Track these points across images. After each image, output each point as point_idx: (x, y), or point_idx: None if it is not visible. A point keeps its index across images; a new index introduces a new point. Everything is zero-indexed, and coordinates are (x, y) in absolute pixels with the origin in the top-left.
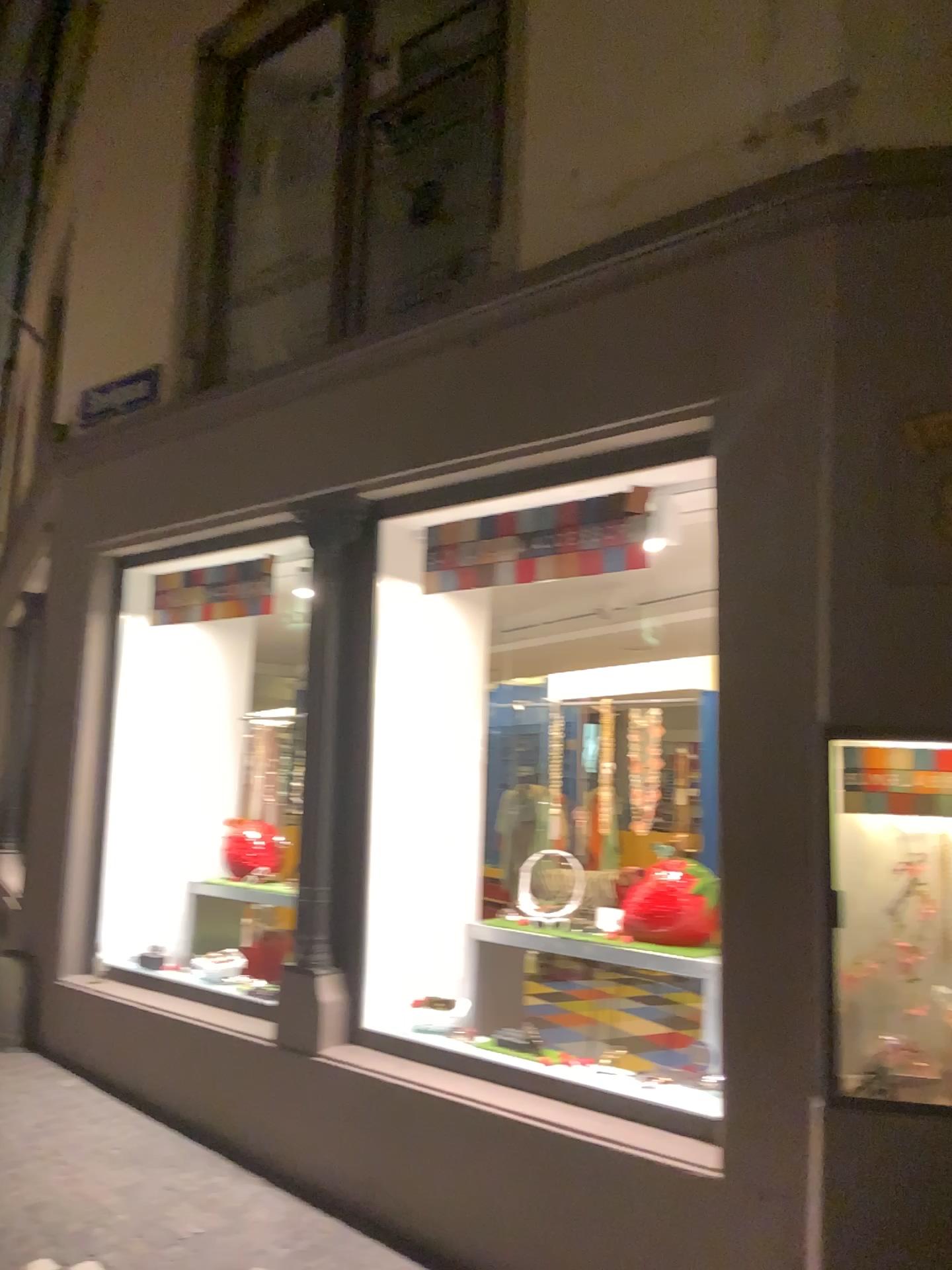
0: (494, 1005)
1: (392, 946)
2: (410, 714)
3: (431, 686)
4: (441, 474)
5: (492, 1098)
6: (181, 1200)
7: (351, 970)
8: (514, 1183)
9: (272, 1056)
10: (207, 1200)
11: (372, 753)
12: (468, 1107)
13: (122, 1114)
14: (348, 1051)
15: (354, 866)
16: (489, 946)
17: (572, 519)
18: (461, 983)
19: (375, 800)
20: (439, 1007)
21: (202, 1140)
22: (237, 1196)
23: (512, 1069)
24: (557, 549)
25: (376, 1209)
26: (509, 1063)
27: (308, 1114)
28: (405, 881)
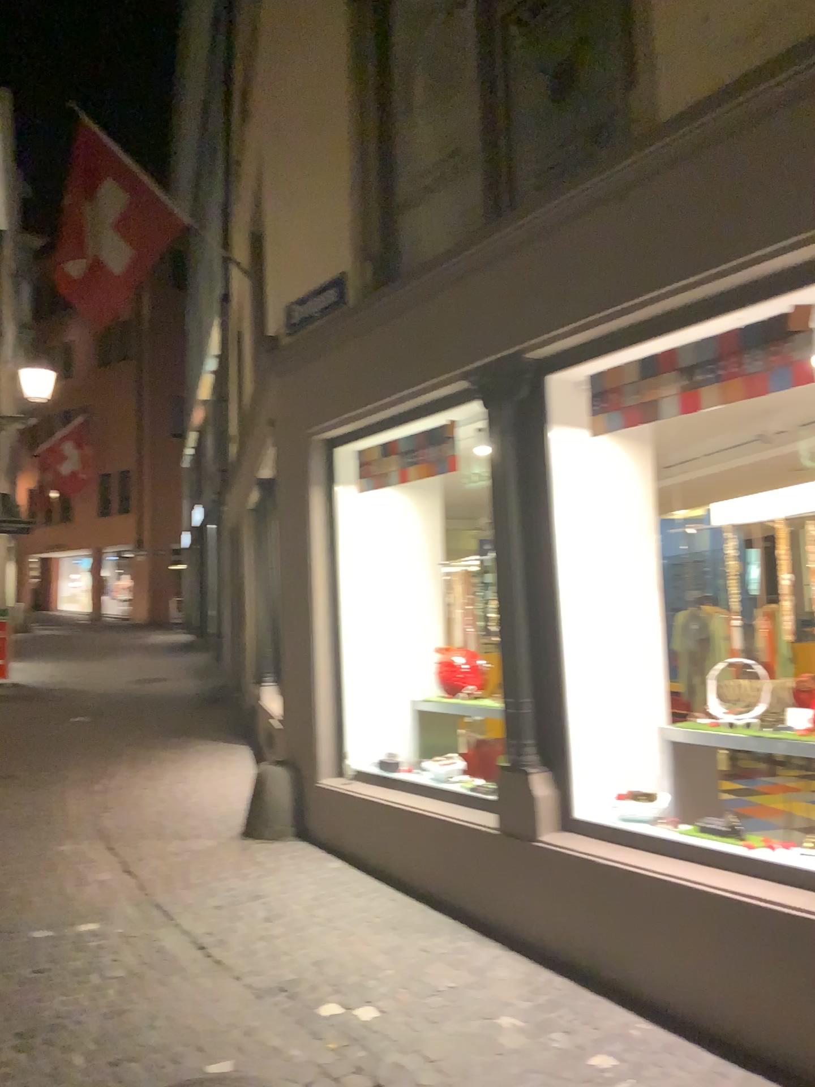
0: (691, 796)
1: (593, 748)
2: (590, 546)
3: (605, 520)
4: (599, 328)
5: (700, 876)
6: (438, 958)
7: (560, 768)
8: (728, 950)
9: (499, 841)
10: (459, 958)
11: (559, 582)
12: (679, 884)
13: (382, 889)
14: (564, 837)
15: (553, 680)
16: (681, 744)
17: (728, 351)
18: (657, 778)
19: (566, 623)
20: (640, 799)
21: (448, 910)
22: (483, 956)
23: (715, 850)
24: (716, 381)
25: (603, 969)
26: (712, 845)
27: (535, 889)
28: (599, 691)
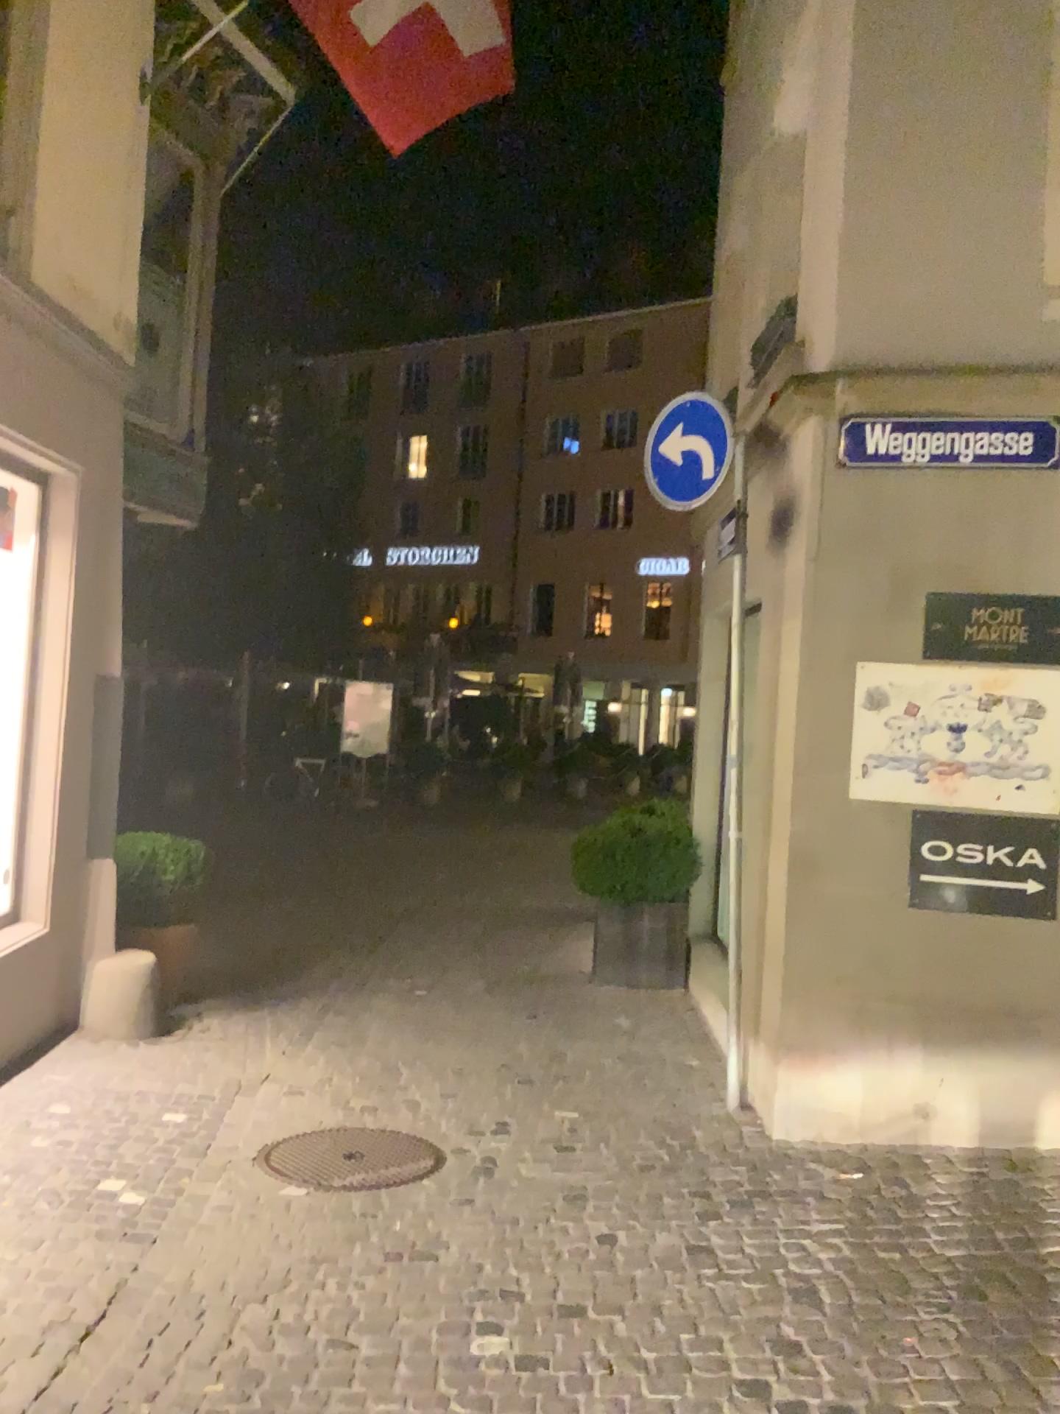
0: None
1: None
2: None
3: None
4: None
5: None
6: None
7: None
8: None
9: None
10: None
11: None
12: None
13: None
14: None
15: None
16: None
17: None
18: None
19: None
20: None
21: None
22: None
23: None
24: None
25: None
26: None
27: None
28: None
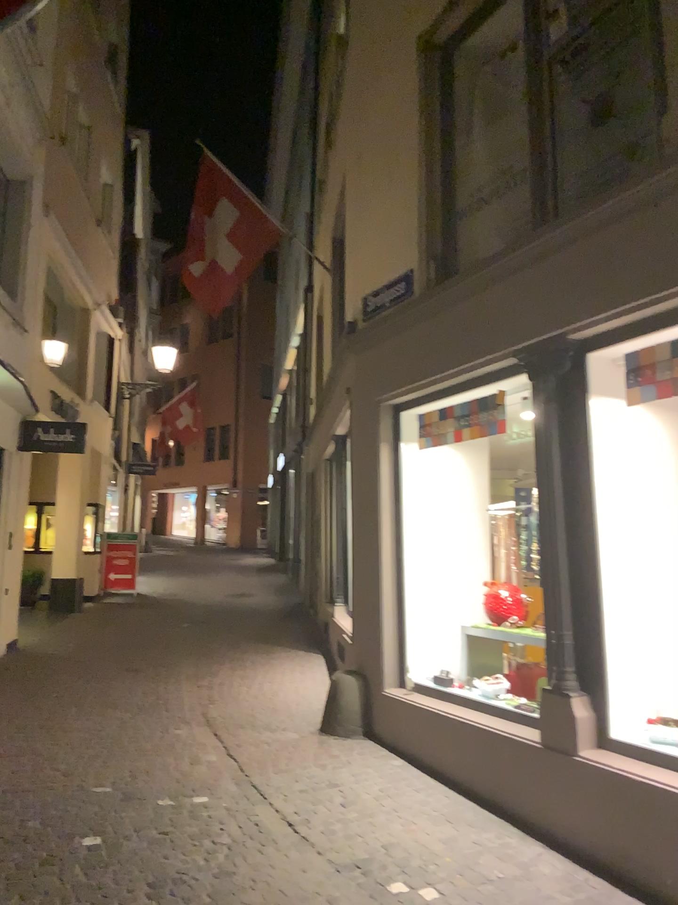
0: None
1: (627, 676)
2: (624, 499)
3: (638, 477)
4: (636, 313)
5: None
6: (489, 852)
7: (597, 693)
8: None
9: (543, 753)
10: (508, 854)
11: (597, 530)
12: None
13: (438, 787)
14: (602, 754)
15: (592, 615)
16: None
17: None
18: None
19: (603, 565)
20: (671, 724)
21: (496, 810)
22: (529, 854)
23: None
24: None
25: (639, 876)
26: None
27: (576, 799)
28: (632, 626)
